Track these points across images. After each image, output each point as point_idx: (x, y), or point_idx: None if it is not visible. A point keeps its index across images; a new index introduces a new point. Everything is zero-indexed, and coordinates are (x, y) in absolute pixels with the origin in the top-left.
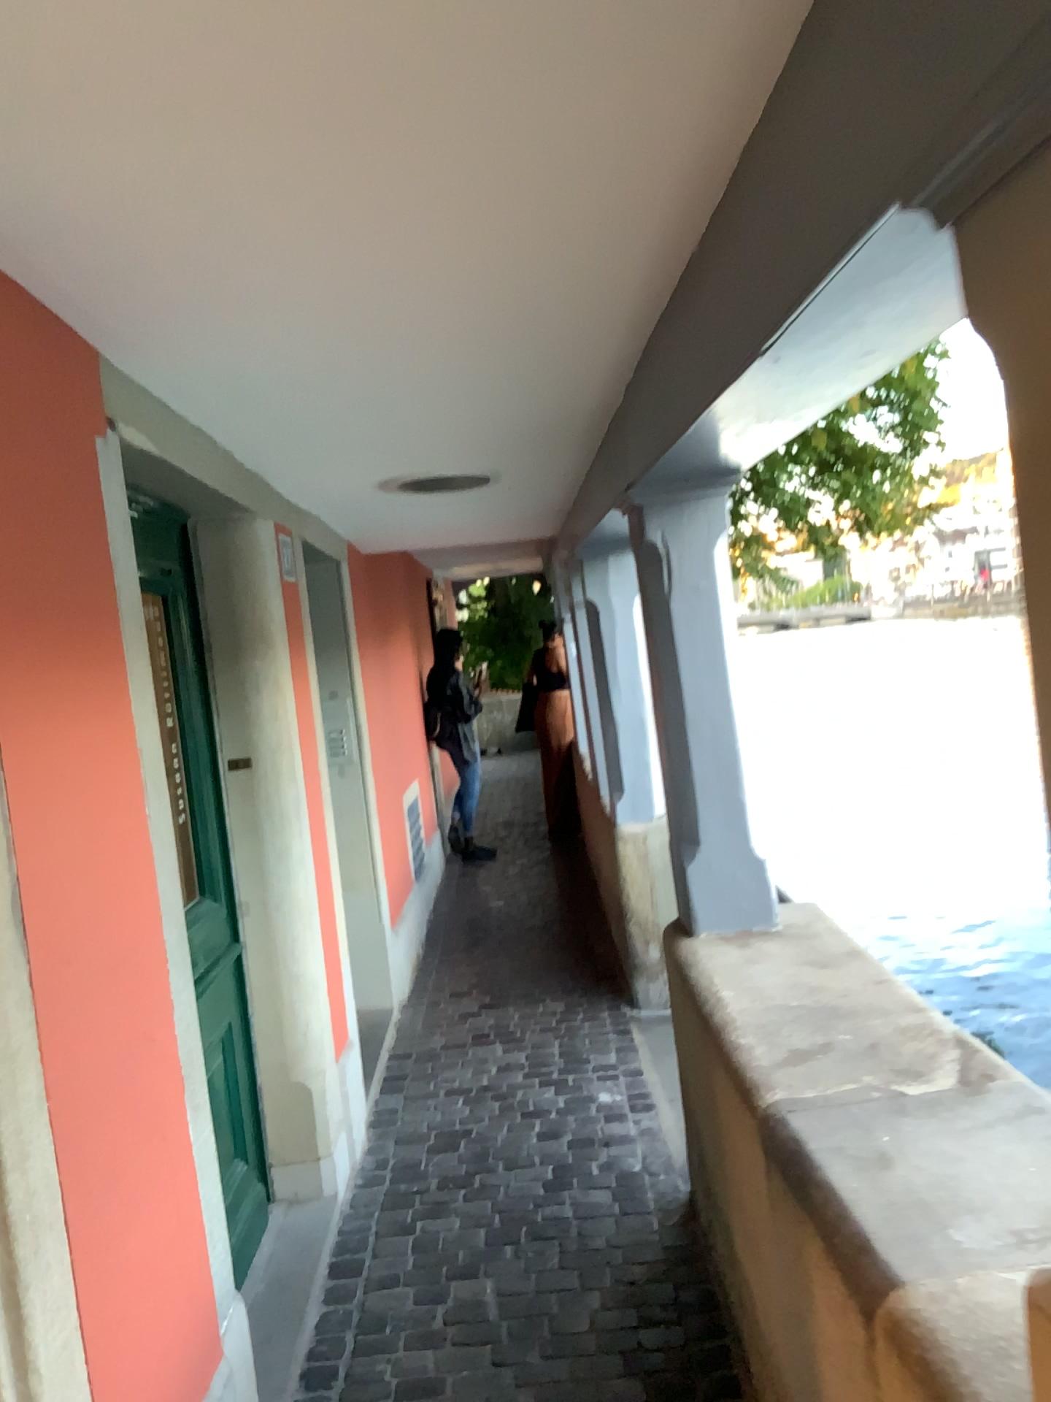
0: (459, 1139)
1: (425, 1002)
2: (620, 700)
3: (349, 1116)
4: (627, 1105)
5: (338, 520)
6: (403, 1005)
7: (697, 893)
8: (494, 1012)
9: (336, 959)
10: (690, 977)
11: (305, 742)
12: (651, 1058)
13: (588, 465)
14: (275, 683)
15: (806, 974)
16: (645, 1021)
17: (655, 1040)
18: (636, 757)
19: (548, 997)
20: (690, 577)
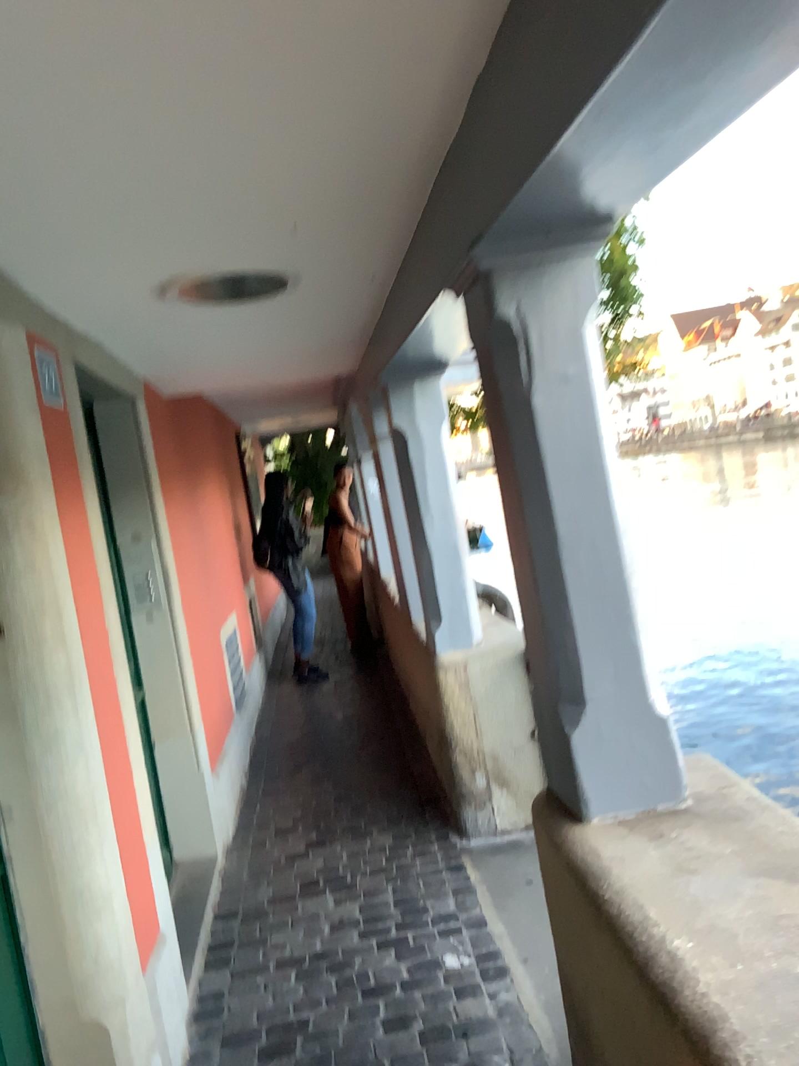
0: (294, 1043)
1: (250, 846)
2: (432, 528)
3: (163, 1032)
4: (479, 974)
5: (125, 352)
6: (228, 851)
7: (582, 767)
8: (320, 853)
9: (135, 854)
10: (605, 900)
11: (81, 599)
12: (494, 907)
13: (400, 262)
14: (37, 530)
15: (784, 899)
16: (478, 855)
17: (492, 879)
18: (452, 586)
19: (374, 832)
20: (555, 362)
